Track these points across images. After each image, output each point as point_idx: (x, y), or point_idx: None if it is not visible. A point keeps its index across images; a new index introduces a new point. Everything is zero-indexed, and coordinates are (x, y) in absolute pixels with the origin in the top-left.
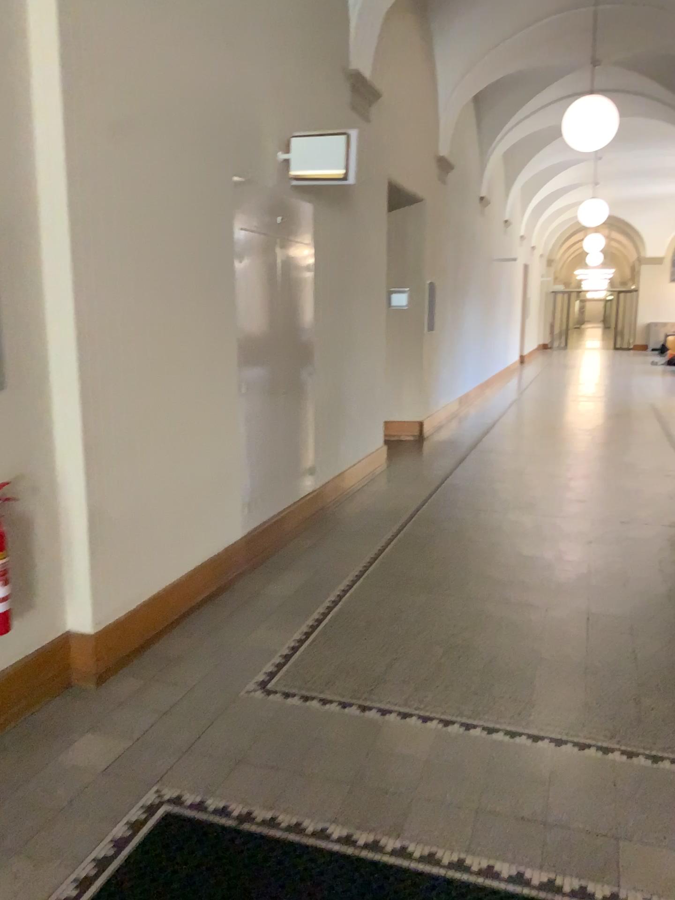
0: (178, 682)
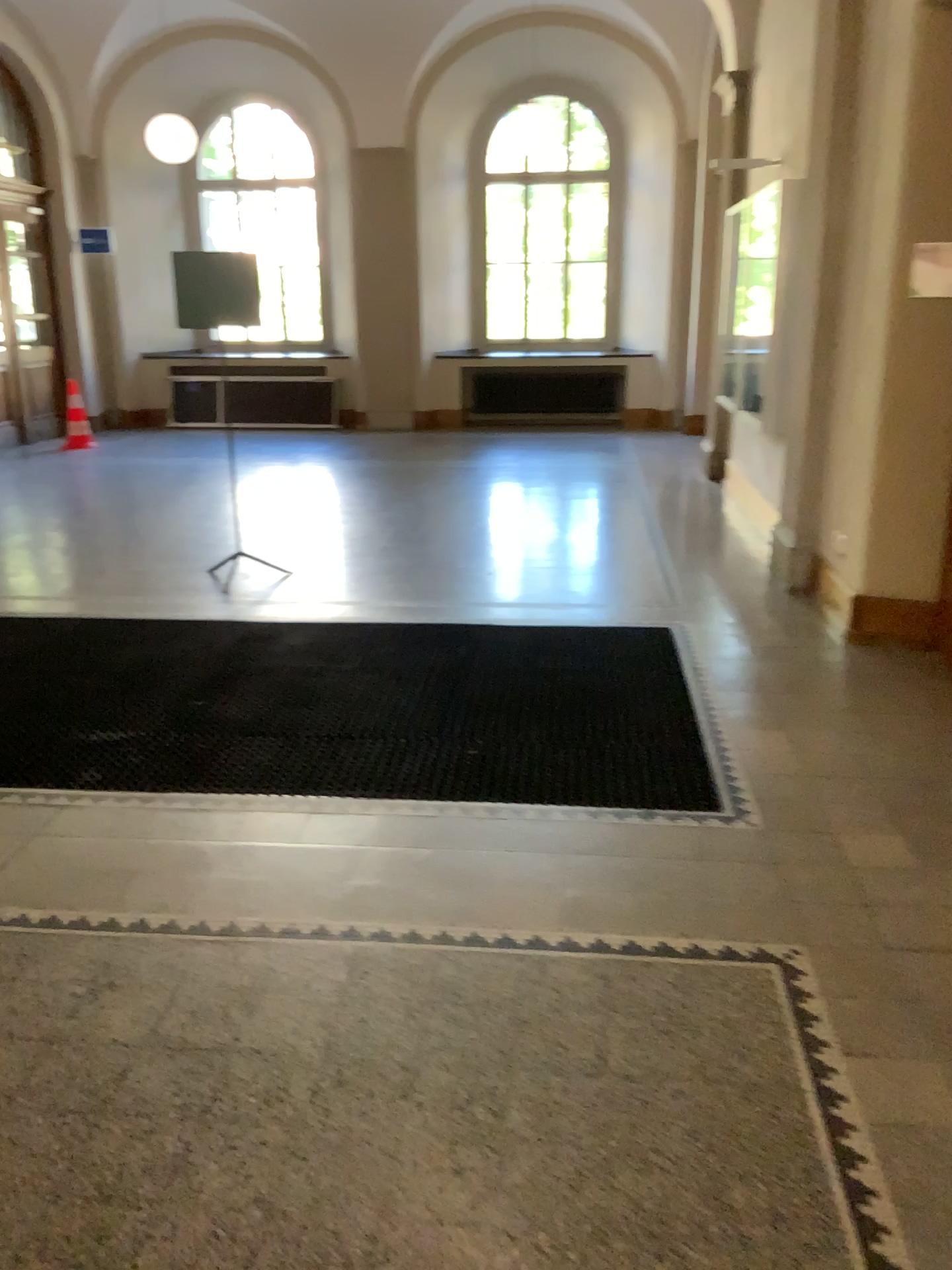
0: (920, 951)
